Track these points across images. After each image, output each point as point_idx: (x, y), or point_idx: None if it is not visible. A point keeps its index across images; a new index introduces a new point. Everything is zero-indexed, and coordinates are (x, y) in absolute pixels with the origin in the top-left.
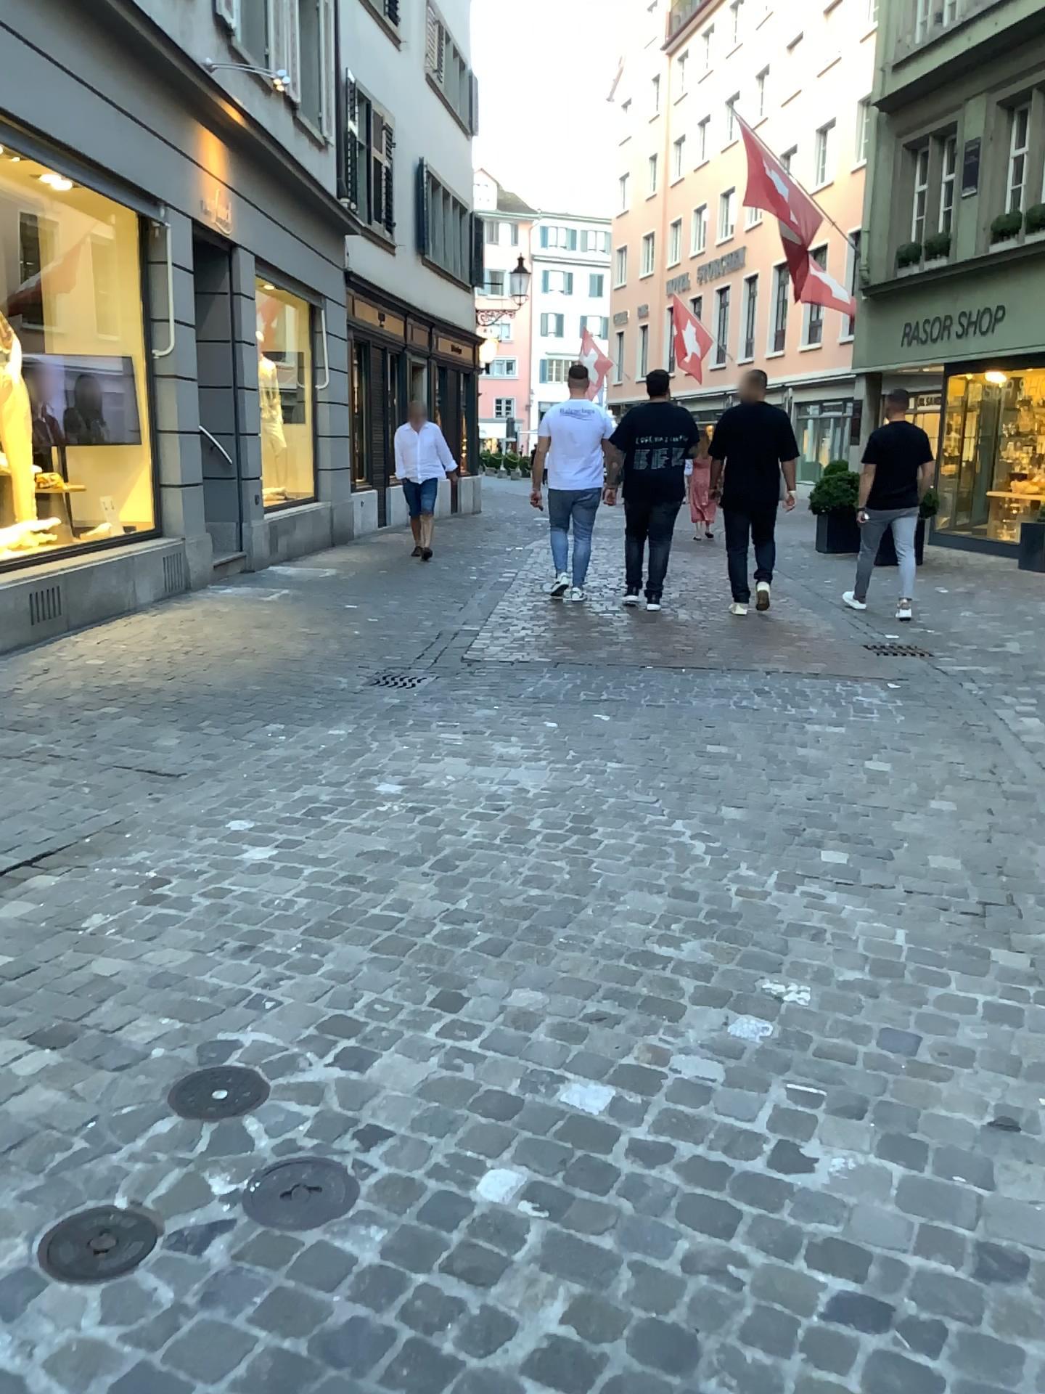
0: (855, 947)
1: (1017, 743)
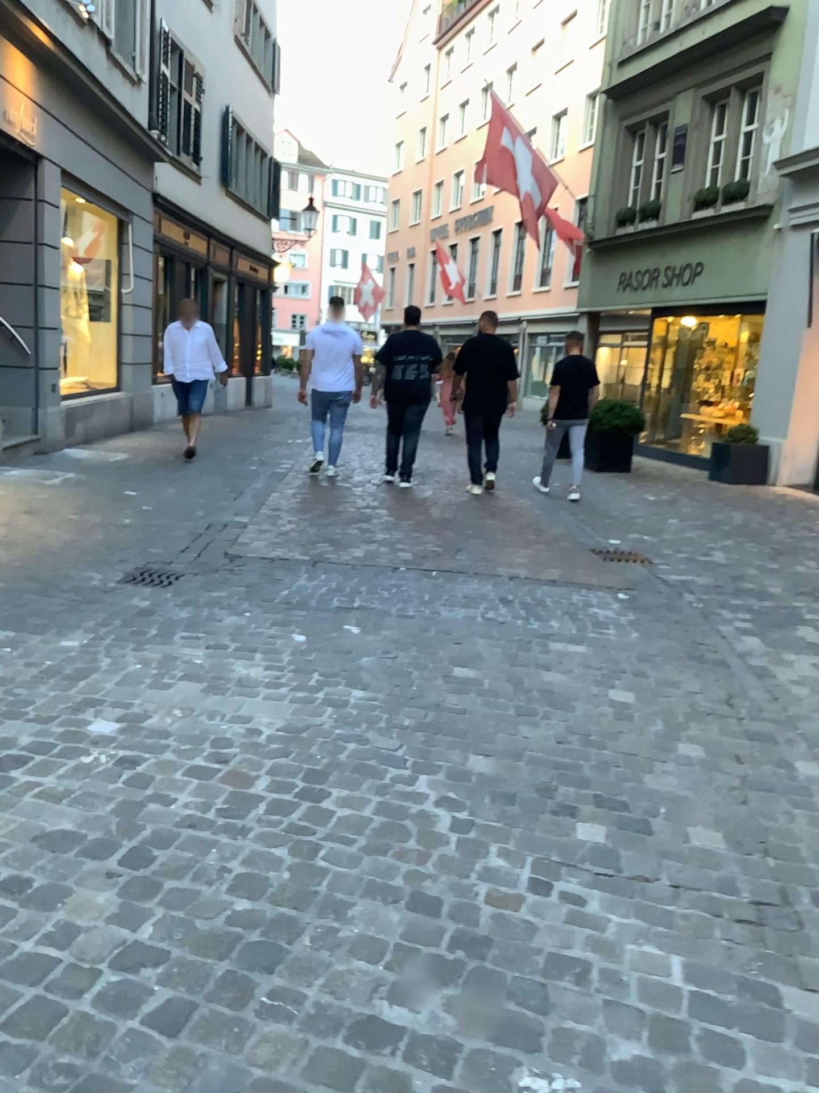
0: (630, 1000)
1: (747, 668)
